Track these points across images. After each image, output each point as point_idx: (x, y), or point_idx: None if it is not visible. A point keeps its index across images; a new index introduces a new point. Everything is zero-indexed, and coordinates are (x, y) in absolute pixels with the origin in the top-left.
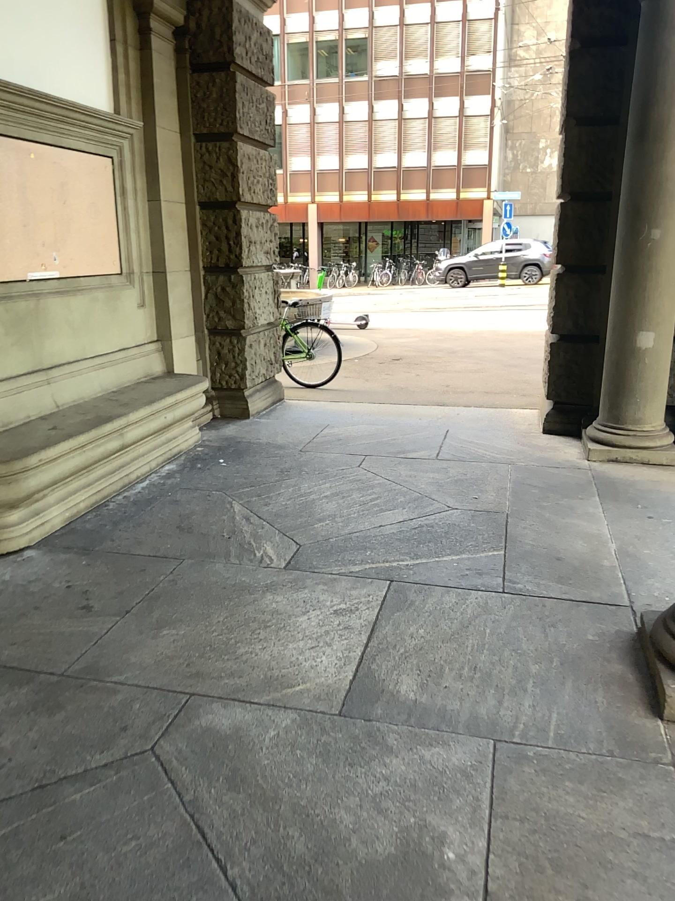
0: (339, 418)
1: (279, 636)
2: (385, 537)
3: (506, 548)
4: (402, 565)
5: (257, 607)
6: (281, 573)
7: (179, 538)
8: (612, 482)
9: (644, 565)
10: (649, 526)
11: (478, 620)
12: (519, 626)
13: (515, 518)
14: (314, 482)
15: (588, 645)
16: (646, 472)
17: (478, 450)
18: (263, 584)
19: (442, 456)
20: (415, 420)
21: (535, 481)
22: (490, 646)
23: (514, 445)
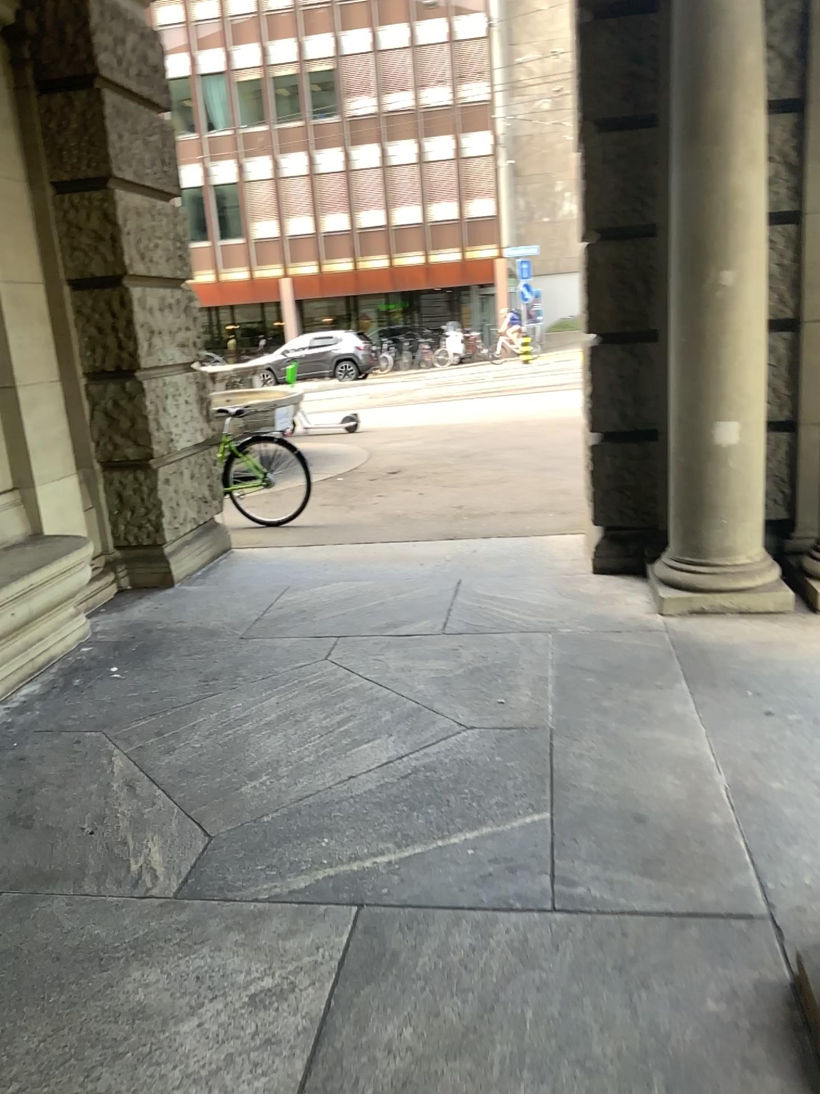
0: (300, 577)
1: (134, 1085)
2: (354, 801)
3: (553, 804)
4: (379, 864)
5: (107, 1004)
6: (166, 910)
7: (3, 845)
8: (702, 652)
9: (778, 818)
10: (771, 733)
11: (510, 988)
12: (583, 994)
13: (562, 740)
14: (249, 701)
15: (711, 1033)
16: (748, 628)
17: (501, 616)
18: (129, 942)
19: (448, 630)
20: (410, 571)
21: (589, 662)
22: (533, 1059)
23: (554, 600)
